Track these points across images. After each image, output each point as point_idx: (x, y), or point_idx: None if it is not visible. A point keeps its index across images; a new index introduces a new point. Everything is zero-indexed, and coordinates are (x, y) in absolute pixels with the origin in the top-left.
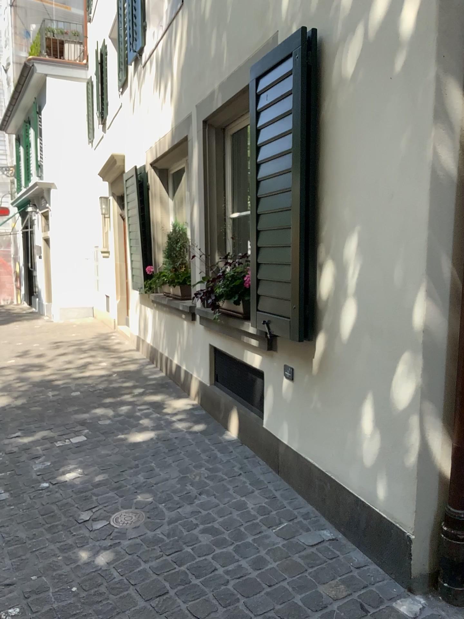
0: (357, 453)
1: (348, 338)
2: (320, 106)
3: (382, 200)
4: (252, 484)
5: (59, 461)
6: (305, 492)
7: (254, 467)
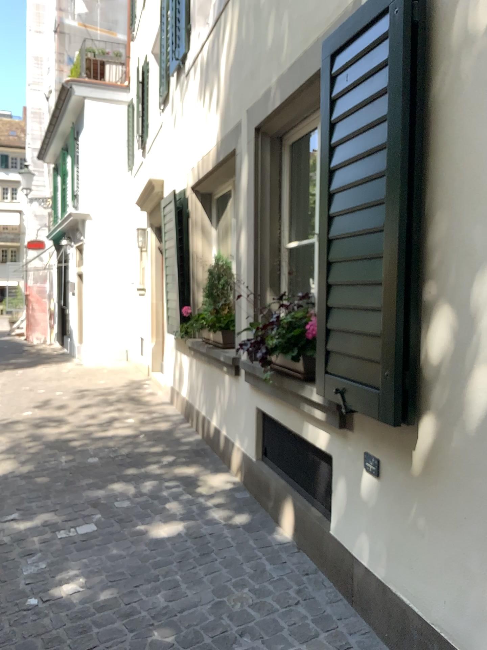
0: None
1: (476, 427)
2: (430, 82)
3: None
4: (316, 621)
5: (57, 564)
6: (396, 646)
7: (317, 589)
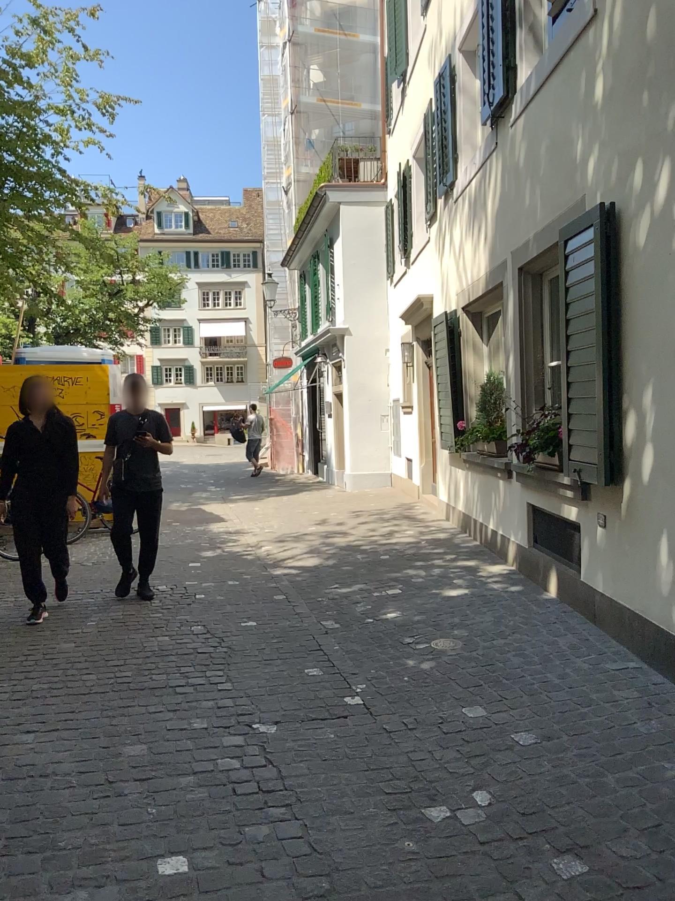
0: (657, 585)
1: (647, 479)
2: (621, 269)
3: (667, 356)
4: (566, 629)
5: (379, 607)
6: (616, 633)
7: (570, 618)
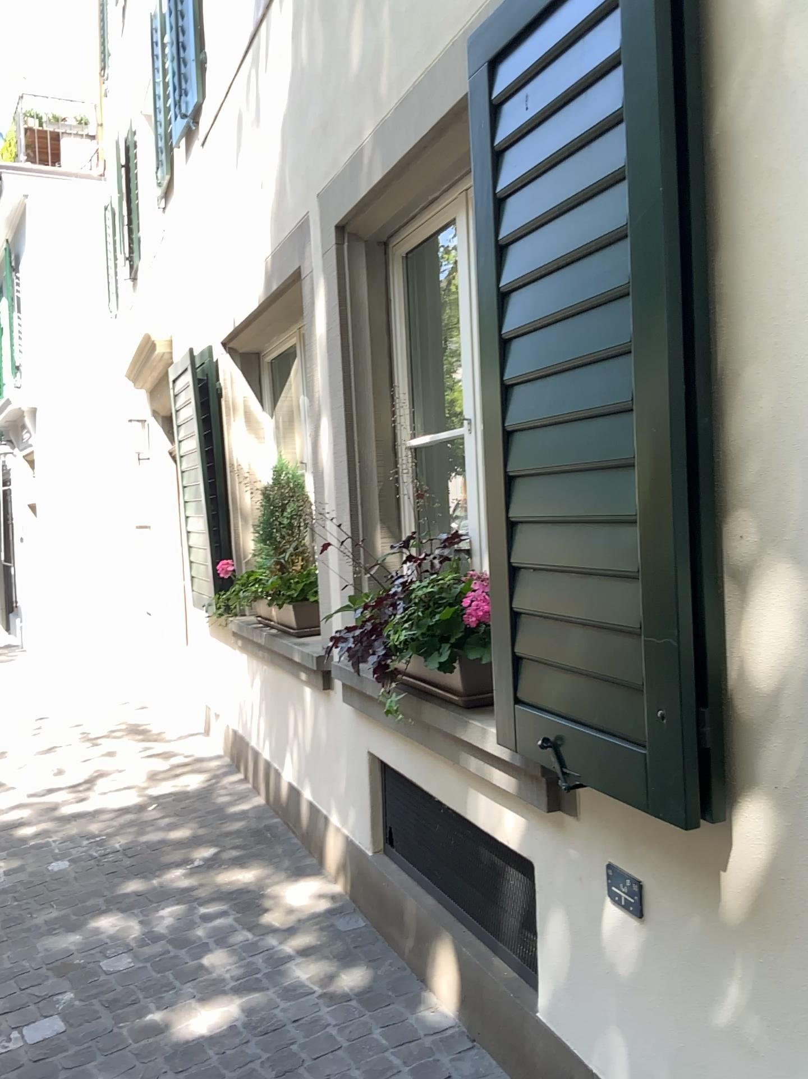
0: None
1: None
2: (709, 96)
3: None
4: None
5: None
6: None
7: None
